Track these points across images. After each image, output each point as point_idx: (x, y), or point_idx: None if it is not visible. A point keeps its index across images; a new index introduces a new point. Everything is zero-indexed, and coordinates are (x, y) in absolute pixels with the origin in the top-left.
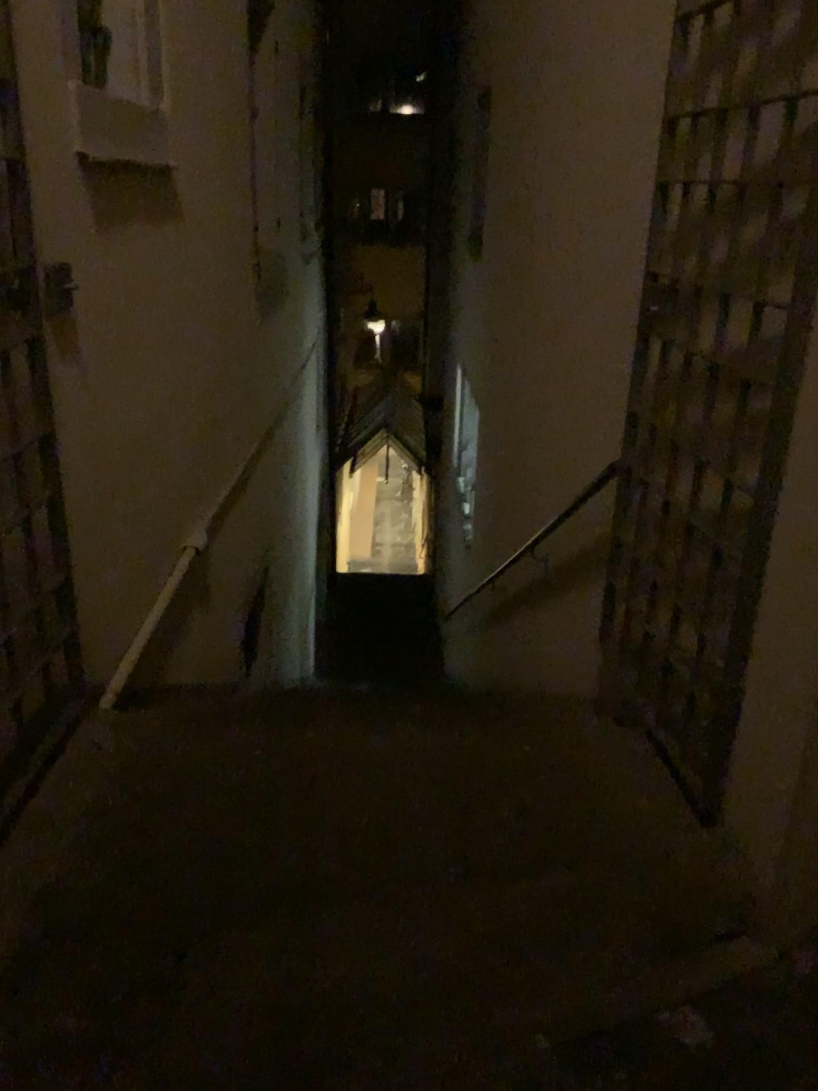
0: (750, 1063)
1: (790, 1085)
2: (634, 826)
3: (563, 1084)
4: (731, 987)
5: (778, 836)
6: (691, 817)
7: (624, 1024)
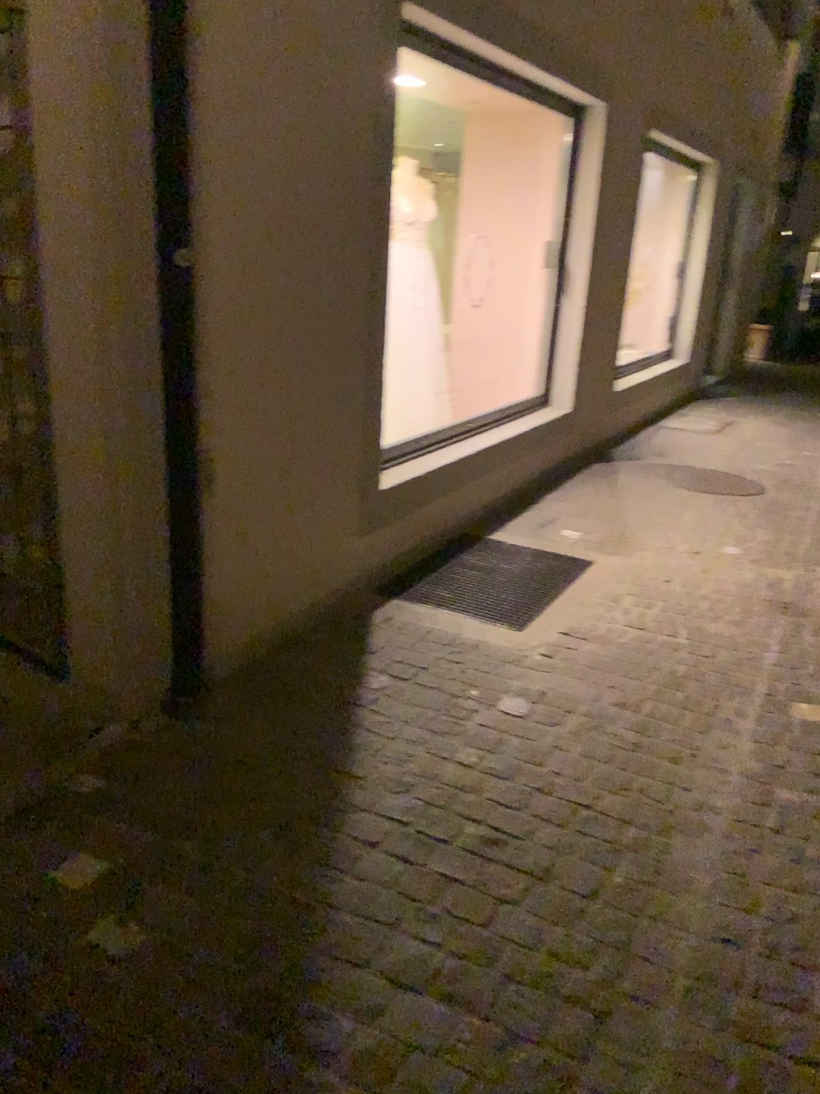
0: (134, 781)
1: (161, 778)
2: (11, 698)
3: (12, 843)
4: (111, 752)
5: (117, 652)
6: (53, 680)
7: (44, 799)
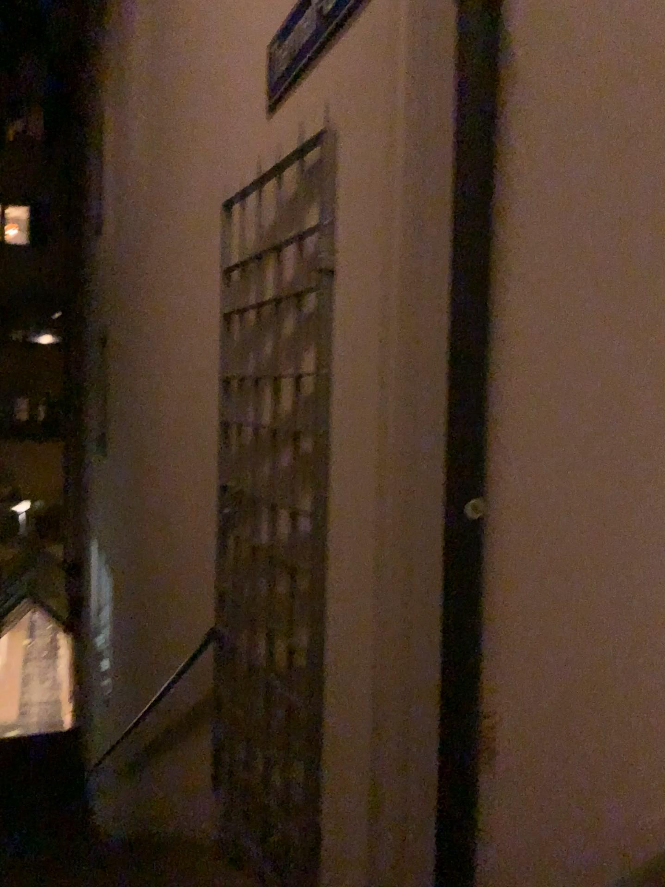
0: None
1: None
2: None
3: None
4: None
5: None
6: None
7: None
